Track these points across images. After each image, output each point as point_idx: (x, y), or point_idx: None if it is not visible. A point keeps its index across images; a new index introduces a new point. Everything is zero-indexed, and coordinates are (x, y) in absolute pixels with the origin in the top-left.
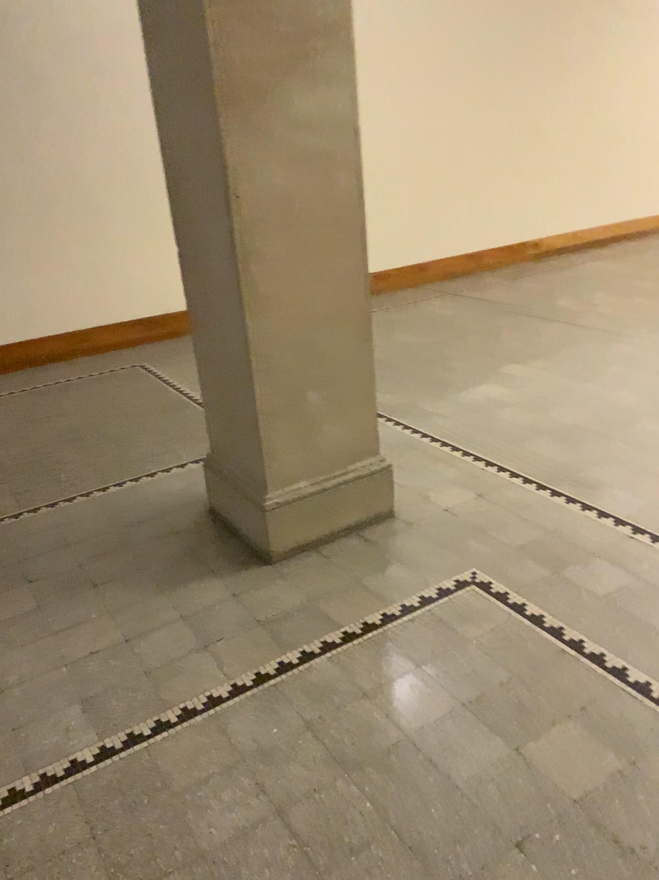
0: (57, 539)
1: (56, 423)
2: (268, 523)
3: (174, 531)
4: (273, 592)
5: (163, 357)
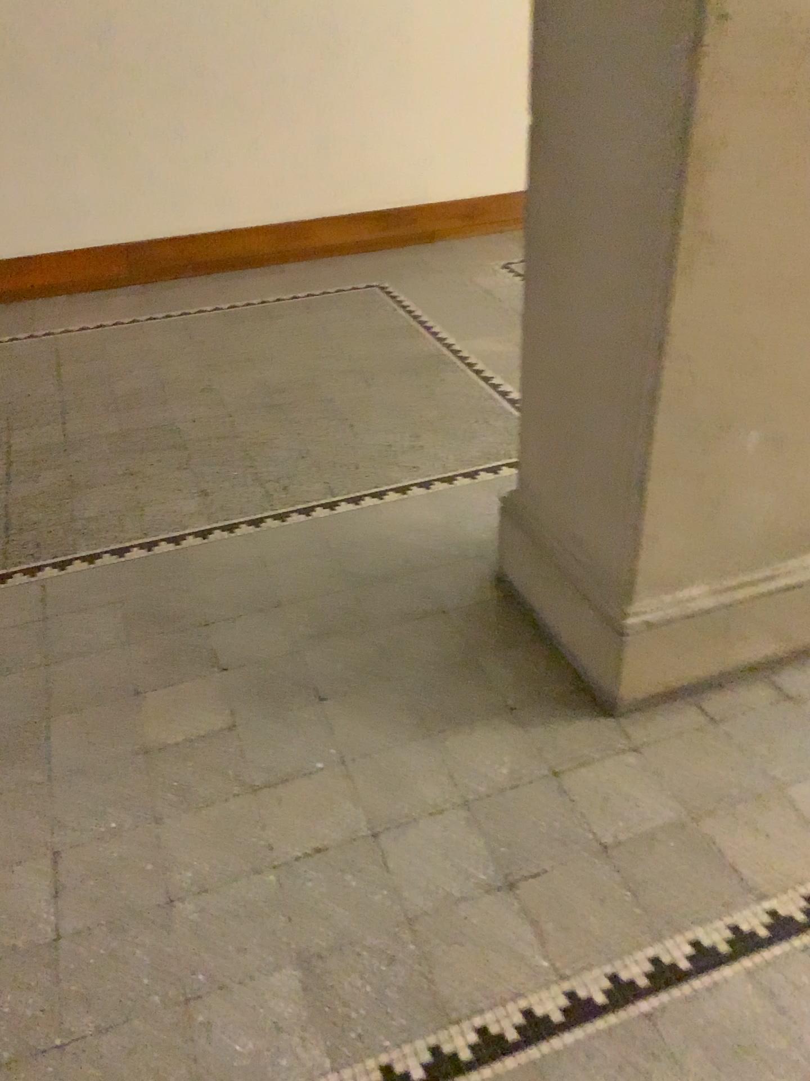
0: (260, 594)
1: (257, 370)
2: (630, 656)
3: (446, 614)
4: (630, 786)
5: (410, 273)
